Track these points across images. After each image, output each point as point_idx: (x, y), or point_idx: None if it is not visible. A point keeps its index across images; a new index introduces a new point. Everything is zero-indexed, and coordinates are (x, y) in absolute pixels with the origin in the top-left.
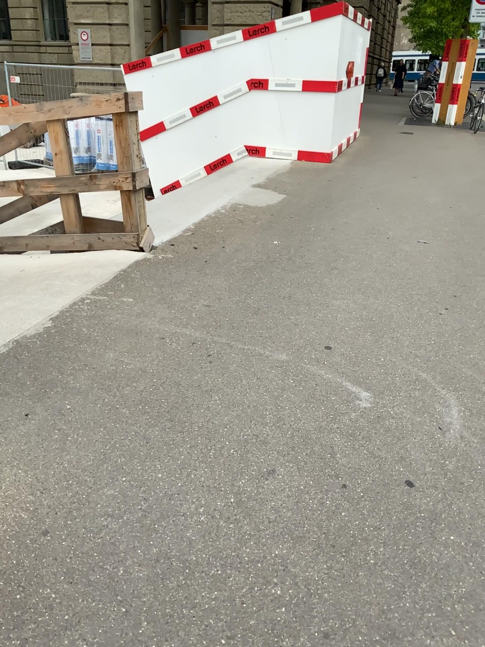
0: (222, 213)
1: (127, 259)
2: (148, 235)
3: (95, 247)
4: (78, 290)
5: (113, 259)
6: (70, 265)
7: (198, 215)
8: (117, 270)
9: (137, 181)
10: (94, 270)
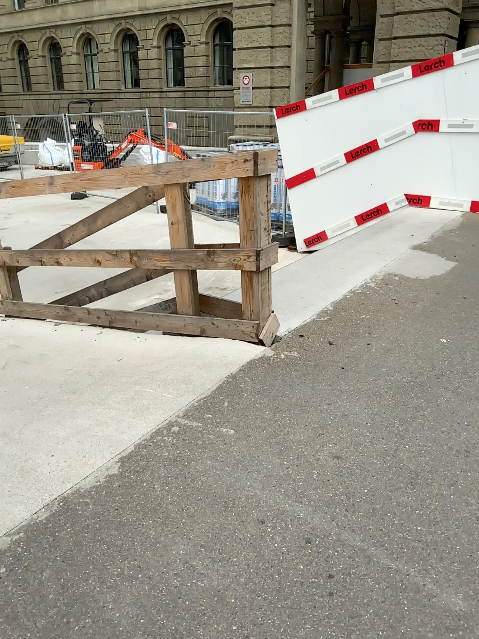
0: (371, 290)
1: (243, 354)
2: (273, 323)
3: (209, 333)
4: (173, 403)
5: (227, 352)
6: (174, 359)
7: (340, 292)
8: (227, 374)
9: (264, 258)
10: (199, 371)
